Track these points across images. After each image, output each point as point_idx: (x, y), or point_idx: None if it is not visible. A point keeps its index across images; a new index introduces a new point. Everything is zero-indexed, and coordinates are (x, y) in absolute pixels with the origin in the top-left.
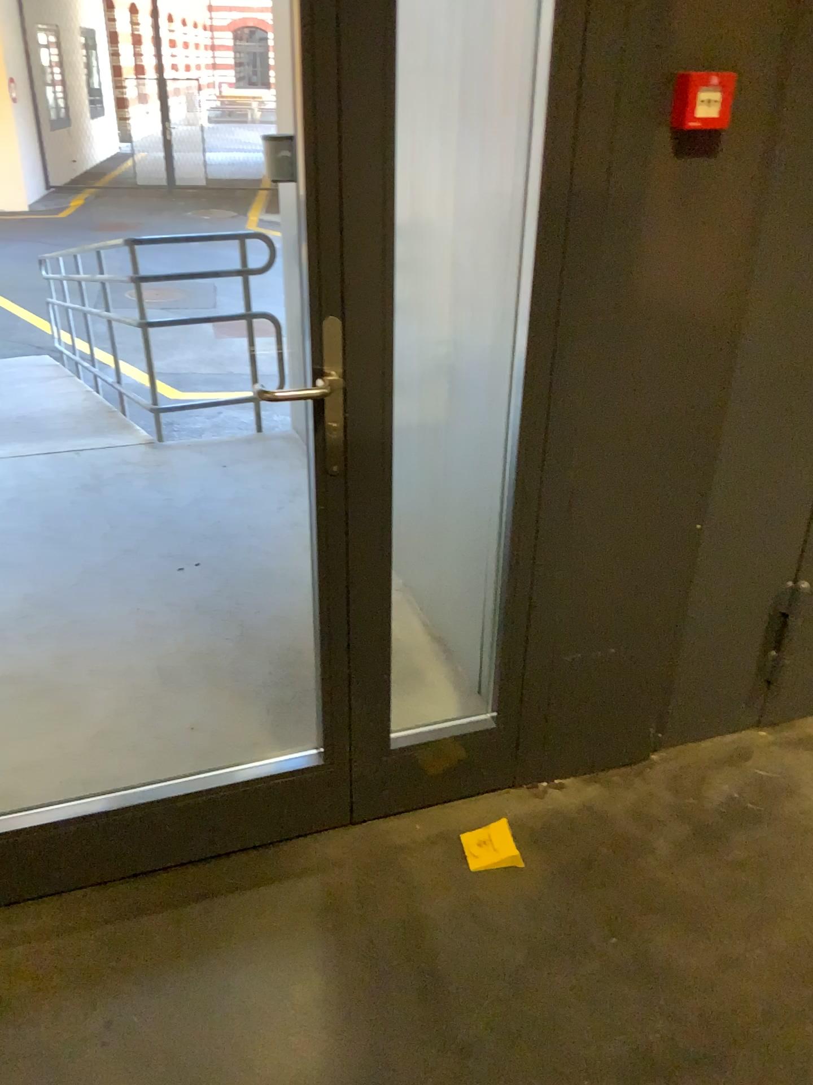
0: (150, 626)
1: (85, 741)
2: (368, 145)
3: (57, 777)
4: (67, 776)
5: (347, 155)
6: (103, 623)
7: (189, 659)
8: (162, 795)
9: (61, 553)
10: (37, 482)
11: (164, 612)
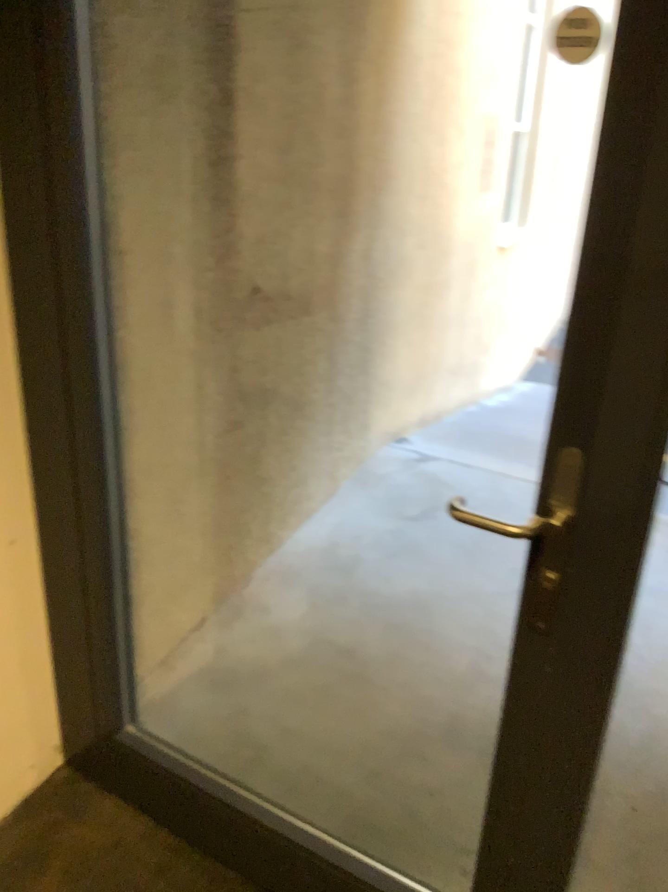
0: (479, 671)
1: (345, 742)
2: (663, 241)
3: (301, 758)
4: (307, 763)
5: (629, 251)
6: (445, 646)
7: (483, 722)
8: (310, 843)
9: (466, 568)
10: (498, 501)
11: (500, 665)
